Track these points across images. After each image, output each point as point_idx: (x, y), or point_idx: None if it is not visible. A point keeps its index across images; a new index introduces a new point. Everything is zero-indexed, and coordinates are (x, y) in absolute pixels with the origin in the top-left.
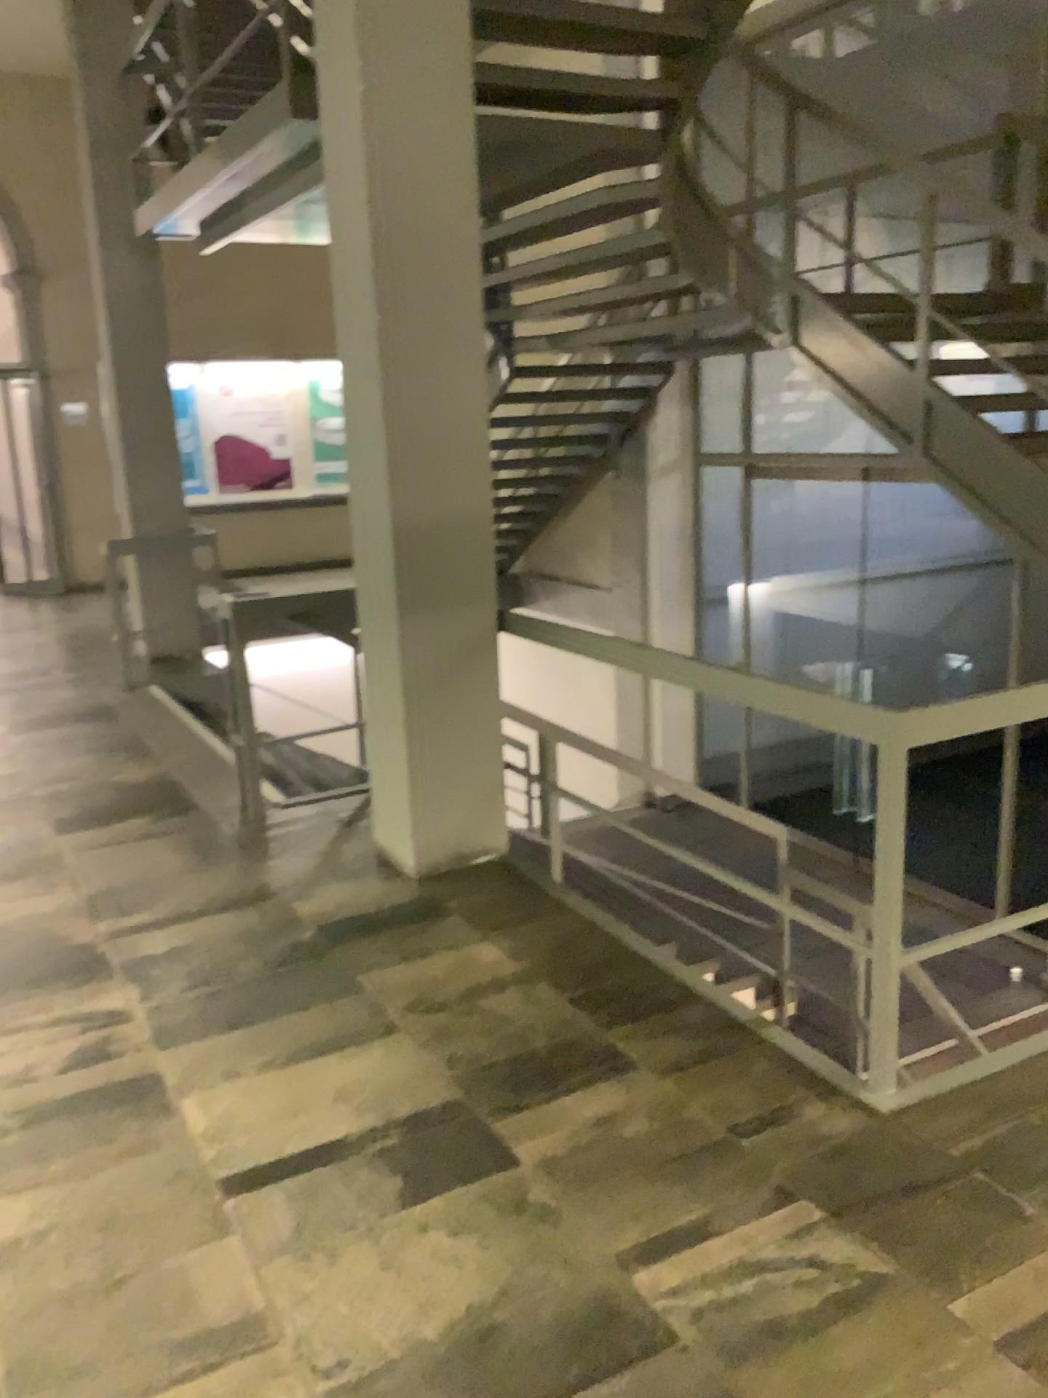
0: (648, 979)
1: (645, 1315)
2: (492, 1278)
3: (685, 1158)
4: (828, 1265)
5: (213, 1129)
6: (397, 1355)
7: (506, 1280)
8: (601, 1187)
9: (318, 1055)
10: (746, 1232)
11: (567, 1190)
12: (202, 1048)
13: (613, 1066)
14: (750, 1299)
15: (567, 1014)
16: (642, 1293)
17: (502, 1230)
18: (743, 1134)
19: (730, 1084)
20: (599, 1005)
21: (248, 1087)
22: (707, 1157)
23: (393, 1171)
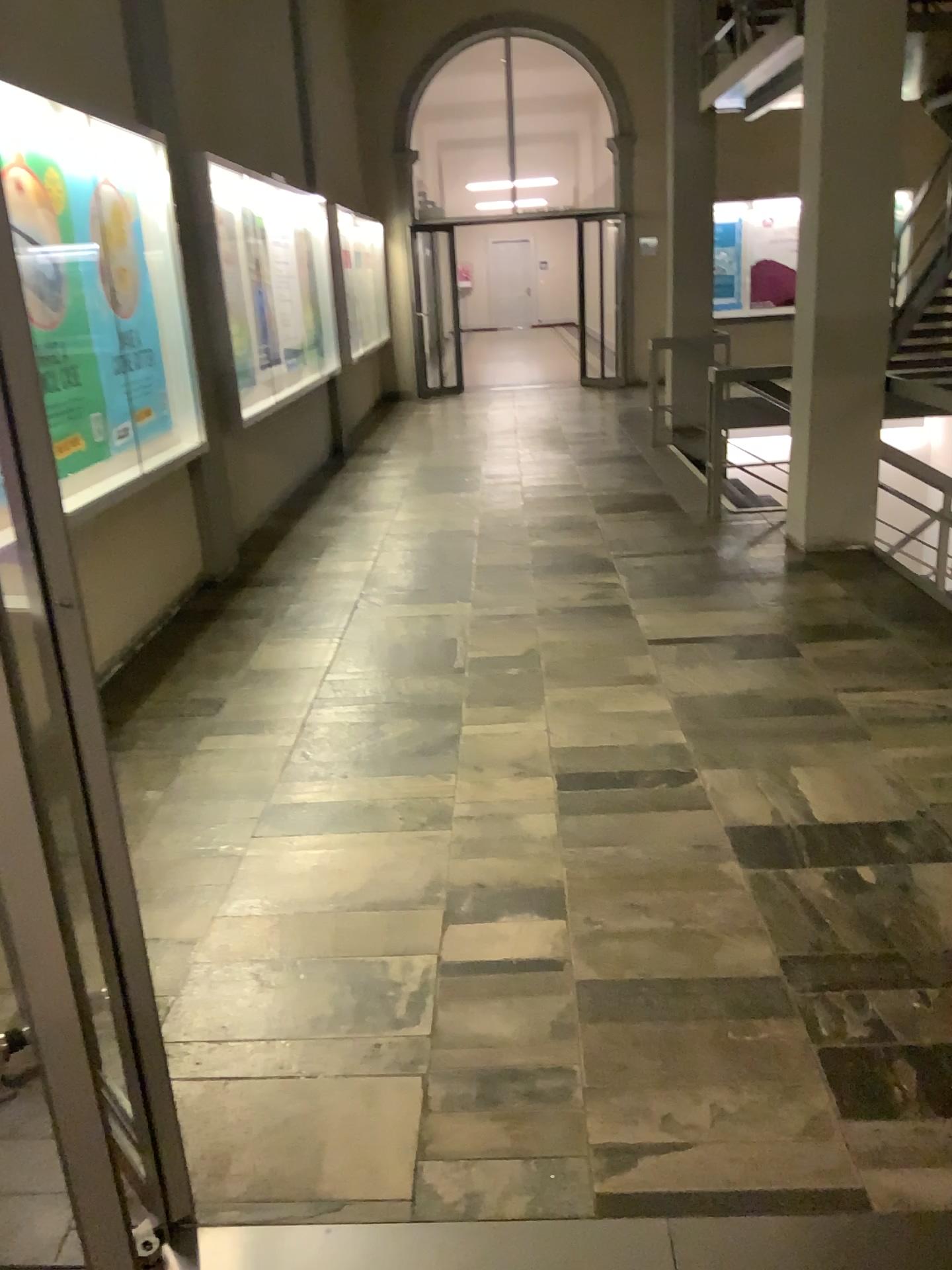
0: (925, 606)
1: (834, 703)
2: (765, 681)
3: (892, 666)
4: (943, 706)
5: (650, 624)
6: (710, 693)
7: (772, 684)
8: (838, 667)
9: (713, 608)
10: (907, 691)
11: (819, 665)
12: (653, 598)
13: (877, 634)
14: (891, 708)
15: (864, 614)
16: (836, 697)
17: (778, 671)
18: (935, 665)
19: (943, 649)
20: (886, 612)
21: (672, 613)
22: (906, 668)
23: (733, 648)
